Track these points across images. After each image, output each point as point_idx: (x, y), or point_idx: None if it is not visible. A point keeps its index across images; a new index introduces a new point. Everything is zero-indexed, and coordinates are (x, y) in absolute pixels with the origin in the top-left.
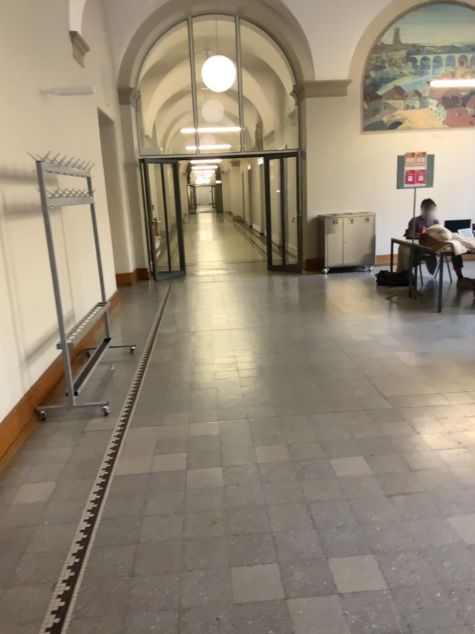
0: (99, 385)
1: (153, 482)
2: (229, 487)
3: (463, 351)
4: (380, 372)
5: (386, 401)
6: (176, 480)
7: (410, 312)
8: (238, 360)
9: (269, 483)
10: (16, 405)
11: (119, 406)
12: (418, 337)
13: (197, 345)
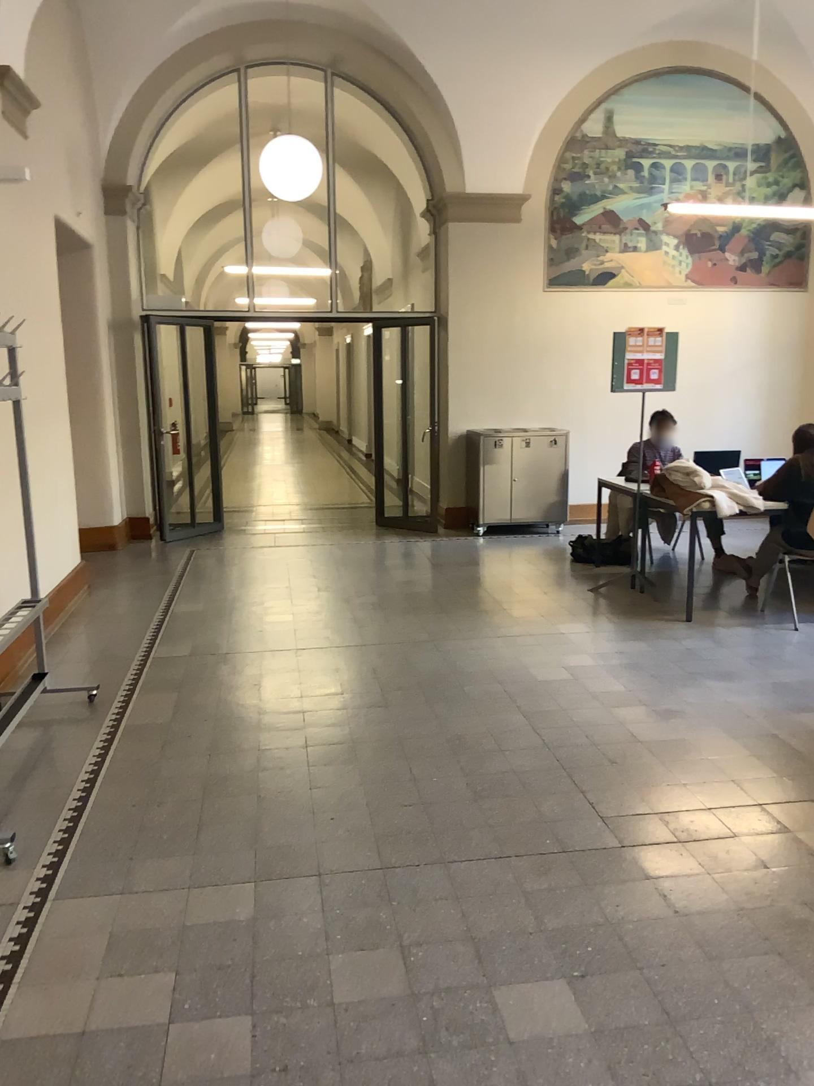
0: (7, 782)
1: (86, 1063)
2: (264, 1075)
3: (744, 710)
4: (589, 755)
5: (607, 829)
6: (142, 1057)
7: (639, 622)
8: (308, 724)
9: (356, 1062)
10: None
11: (43, 837)
12: (658, 677)
13: (227, 688)
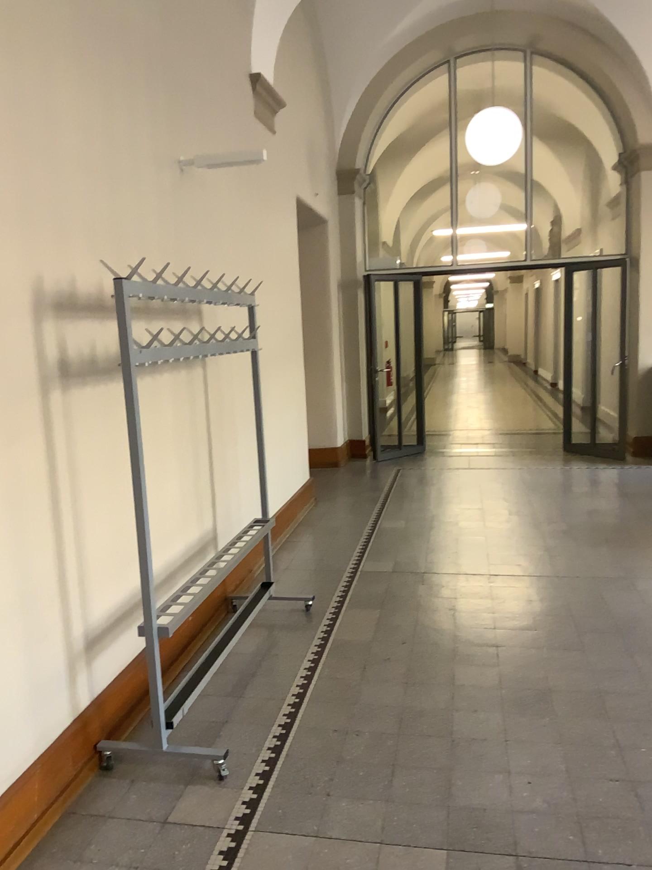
0: (230, 689)
1: None
2: None
3: None
4: None
5: None
6: None
7: None
8: (503, 660)
9: None
10: (41, 754)
11: (254, 753)
12: None
13: (425, 612)
